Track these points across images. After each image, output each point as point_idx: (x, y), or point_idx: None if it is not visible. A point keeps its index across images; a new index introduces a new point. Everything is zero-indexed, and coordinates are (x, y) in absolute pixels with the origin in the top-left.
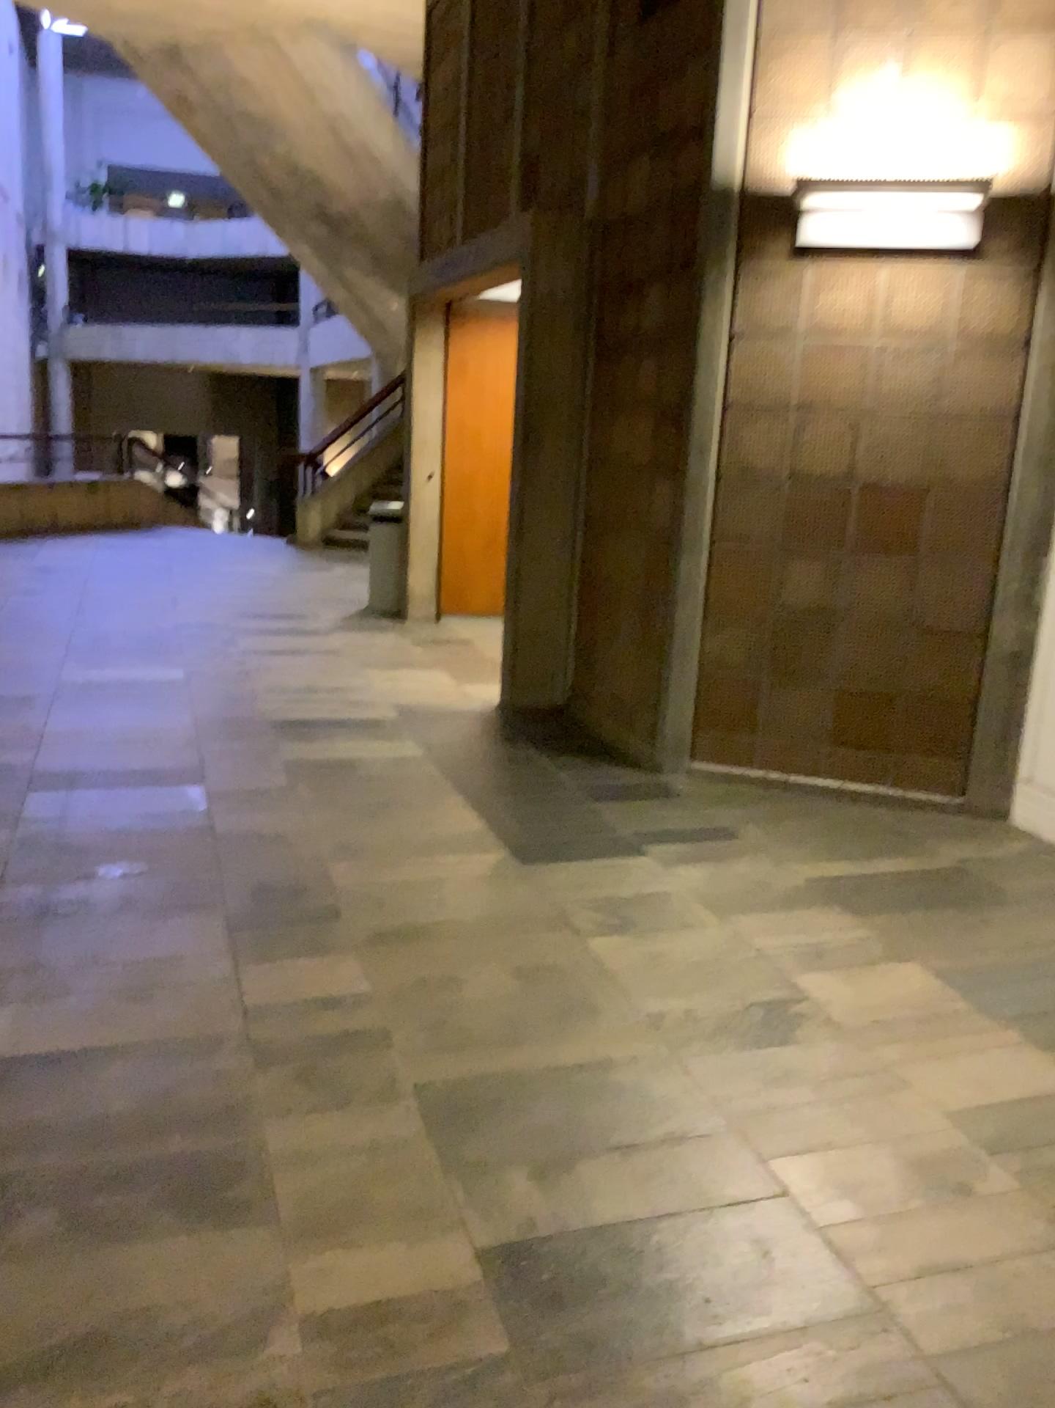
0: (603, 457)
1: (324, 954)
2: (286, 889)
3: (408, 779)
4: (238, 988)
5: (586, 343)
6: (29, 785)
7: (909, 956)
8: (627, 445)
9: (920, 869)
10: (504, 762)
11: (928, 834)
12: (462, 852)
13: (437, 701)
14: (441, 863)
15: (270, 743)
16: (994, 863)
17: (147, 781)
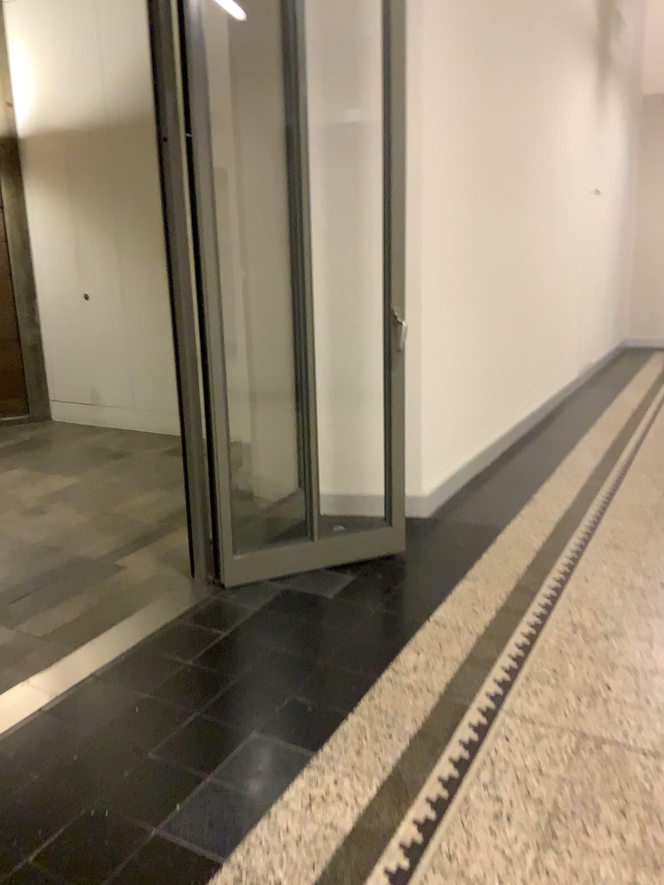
0: None
1: None
2: None
3: None
4: None
5: None
6: None
7: (15, 469)
8: None
9: (15, 444)
10: None
11: (17, 433)
12: None
13: None
14: None
15: None
16: (48, 435)
17: None
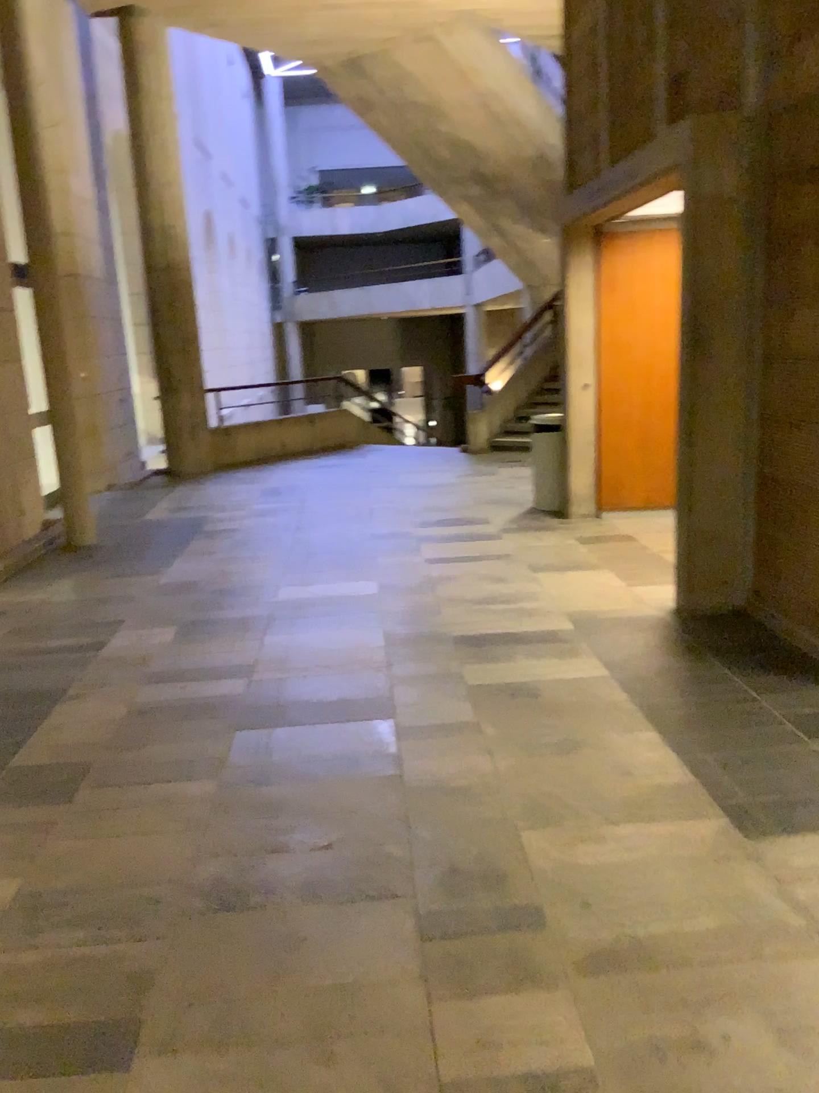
0: (782, 357)
1: (529, 983)
2: (480, 869)
3: (596, 708)
4: (431, 1041)
5: (756, 241)
6: (236, 722)
7: None
8: (814, 342)
9: None
10: (694, 682)
11: None
12: (671, 815)
13: (612, 608)
14: (649, 832)
15: (457, 665)
16: None
17: (343, 713)
